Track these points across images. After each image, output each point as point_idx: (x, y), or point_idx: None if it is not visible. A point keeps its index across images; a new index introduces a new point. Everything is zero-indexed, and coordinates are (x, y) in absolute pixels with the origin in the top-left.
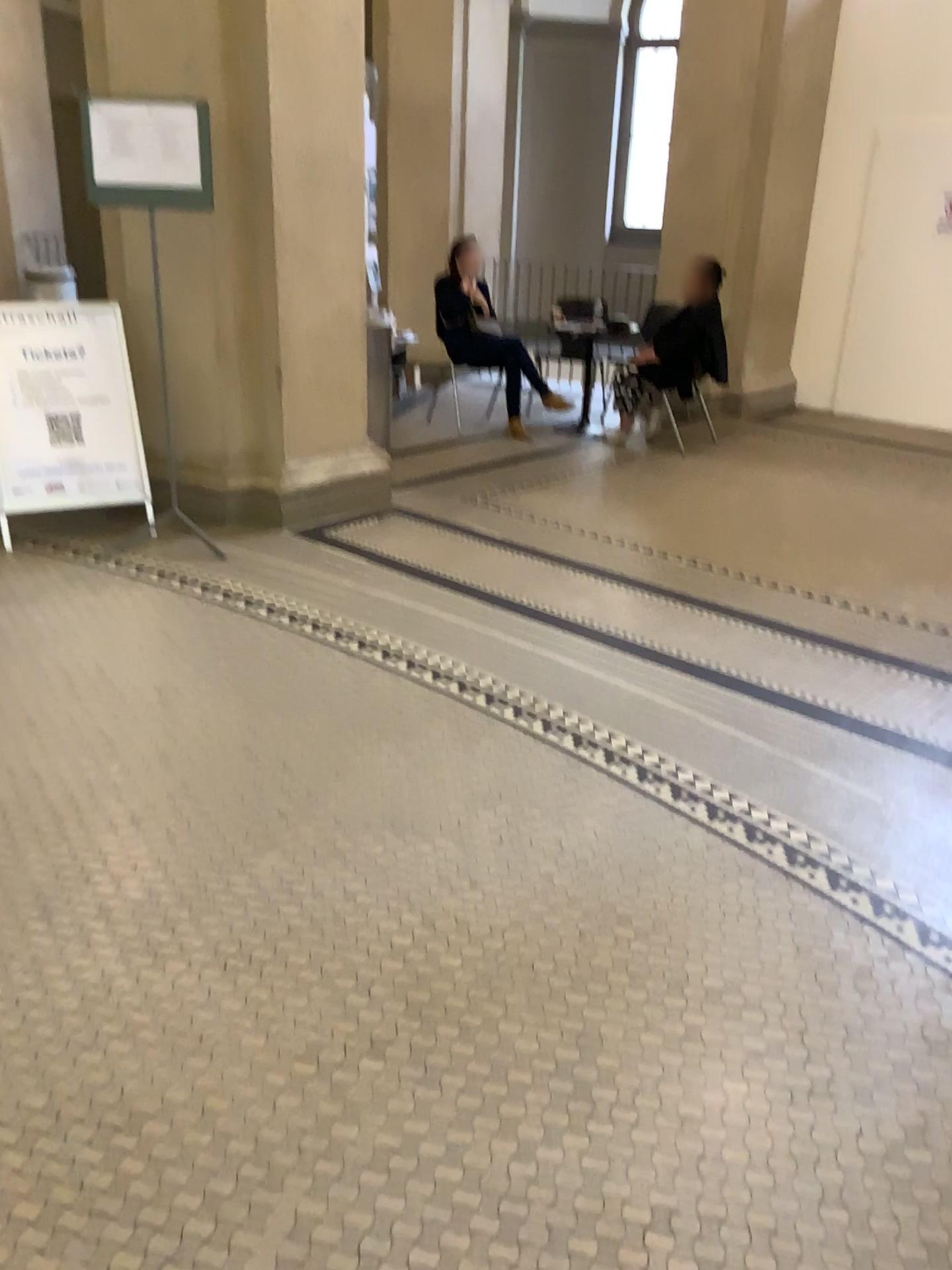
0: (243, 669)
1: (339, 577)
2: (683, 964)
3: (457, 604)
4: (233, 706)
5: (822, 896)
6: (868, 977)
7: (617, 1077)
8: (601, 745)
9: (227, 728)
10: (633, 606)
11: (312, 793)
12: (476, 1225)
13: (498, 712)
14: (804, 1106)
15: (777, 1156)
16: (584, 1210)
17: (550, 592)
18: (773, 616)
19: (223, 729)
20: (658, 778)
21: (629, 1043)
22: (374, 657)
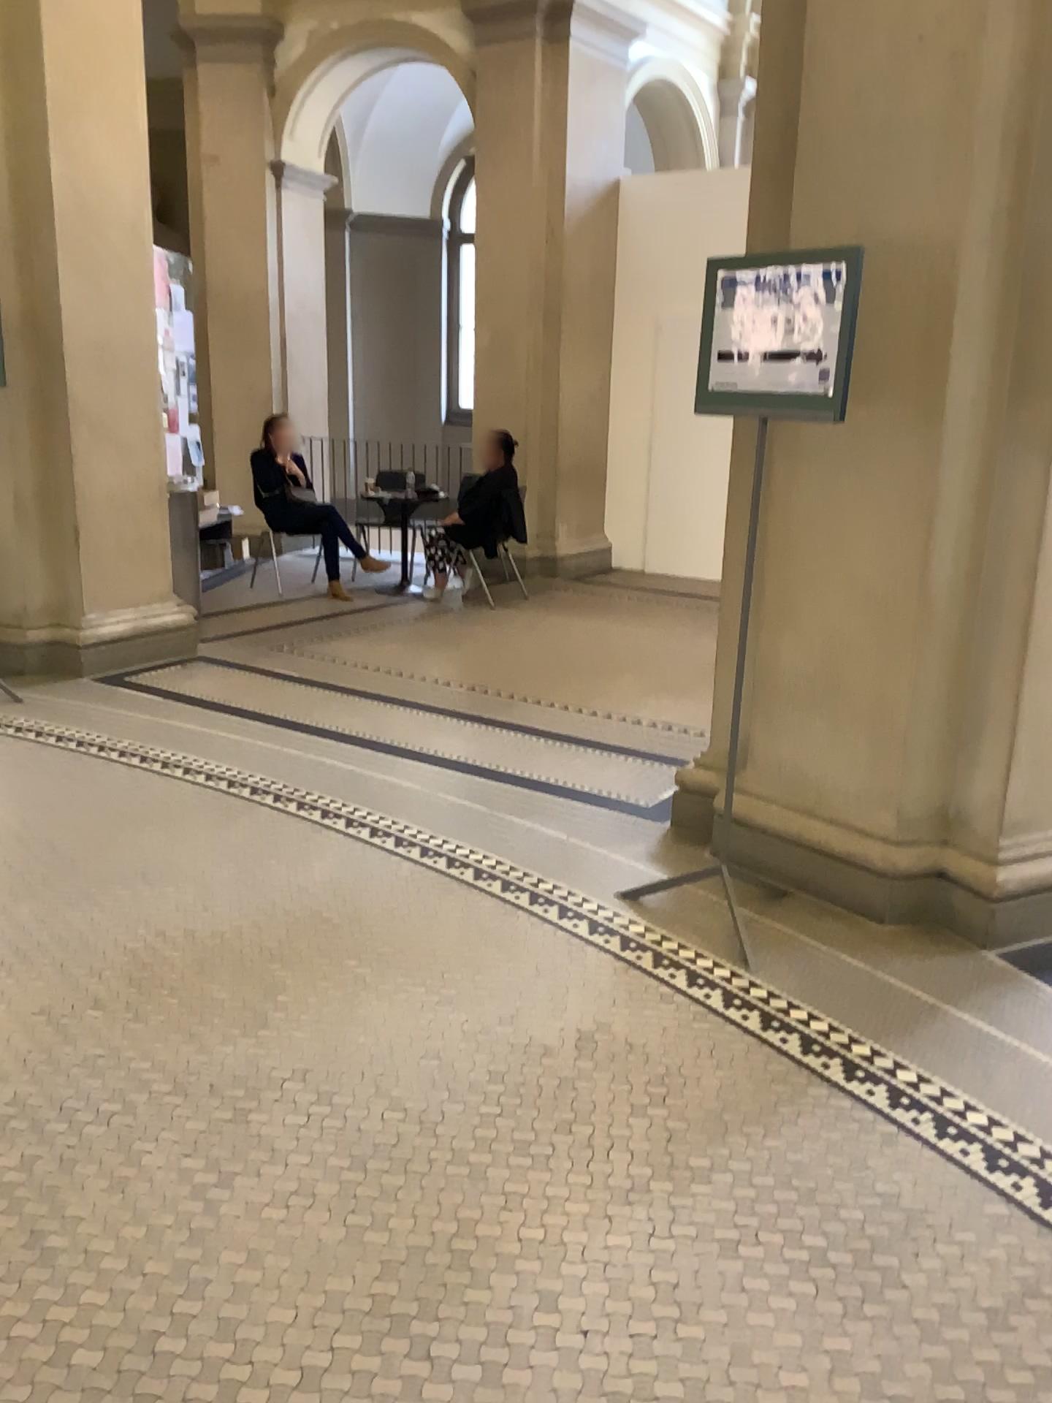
0: (28, 781)
1: (133, 712)
2: (369, 944)
3: (242, 727)
4: (14, 807)
5: (496, 899)
6: (513, 943)
7: (294, 1008)
8: (344, 816)
9: (7, 822)
10: (405, 722)
11: (78, 861)
12: (161, 1090)
13: (259, 799)
14: (434, 1014)
15: (403, 1039)
16: (245, 1075)
17: (331, 715)
18: (527, 723)
19: (3, 822)
20: (385, 835)
21: (309, 990)
22: (154, 768)
